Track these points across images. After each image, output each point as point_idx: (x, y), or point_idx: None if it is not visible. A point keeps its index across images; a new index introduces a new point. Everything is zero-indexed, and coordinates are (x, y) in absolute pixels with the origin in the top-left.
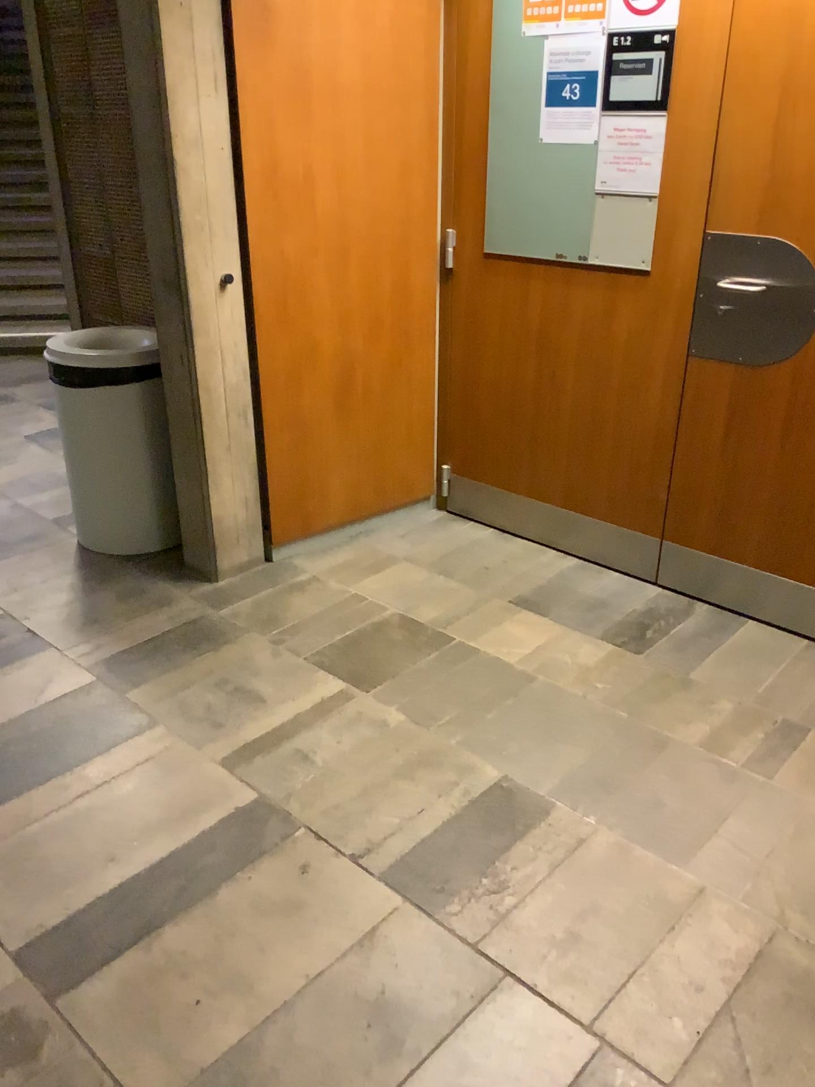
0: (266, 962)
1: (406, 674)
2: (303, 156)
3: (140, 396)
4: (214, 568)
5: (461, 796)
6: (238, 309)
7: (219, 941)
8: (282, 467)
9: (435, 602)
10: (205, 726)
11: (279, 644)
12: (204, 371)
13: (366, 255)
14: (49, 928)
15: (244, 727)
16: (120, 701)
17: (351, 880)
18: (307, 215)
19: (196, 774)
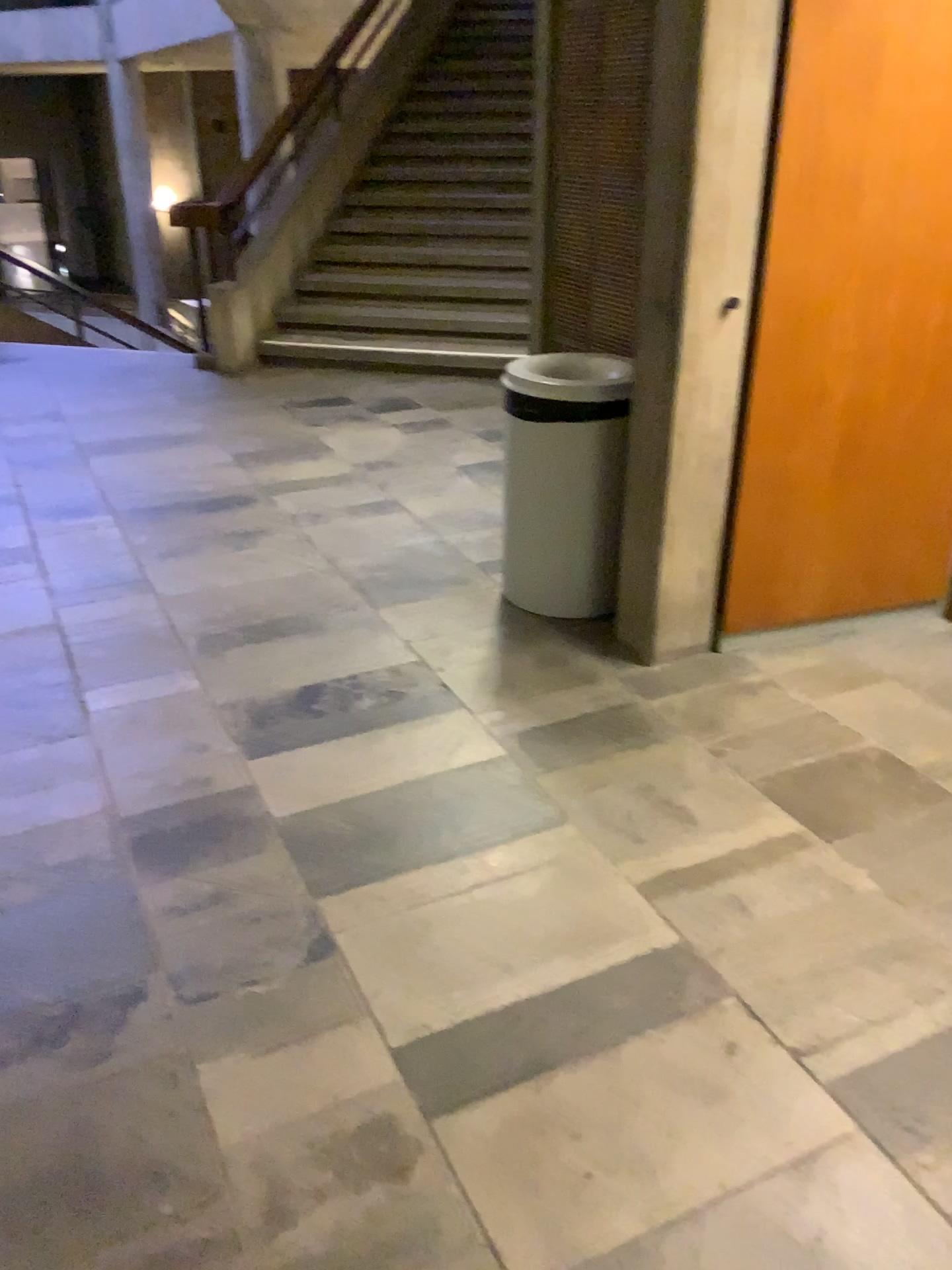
0: (675, 1151)
1: (883, 829)
2: (854, 154)
3: (601, 436)
4: (653, 650)
5: (948, 1010)
6: (738, 343)
7: (620, 1106)
8: (756, 542)
9: (930, 742)
10: (625, 838)
11: (722, 758)
12: (683, 415)
13: (912, 285)
14: (433, 1030)
15: (671, 851)
16: (531, 786)
17: (790, 1079)
18: (846, 230)
19: (610, 894)
